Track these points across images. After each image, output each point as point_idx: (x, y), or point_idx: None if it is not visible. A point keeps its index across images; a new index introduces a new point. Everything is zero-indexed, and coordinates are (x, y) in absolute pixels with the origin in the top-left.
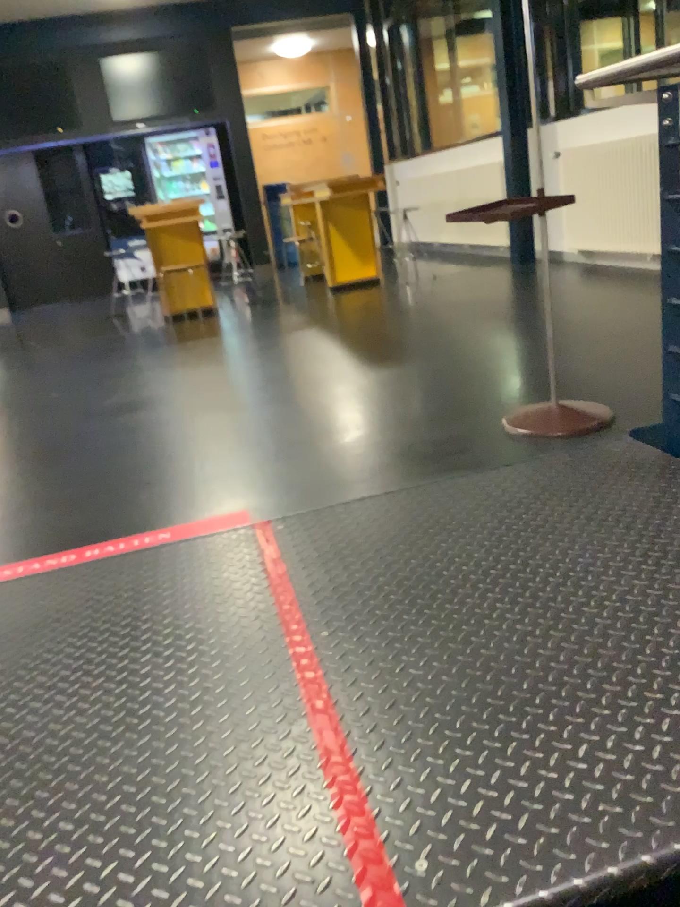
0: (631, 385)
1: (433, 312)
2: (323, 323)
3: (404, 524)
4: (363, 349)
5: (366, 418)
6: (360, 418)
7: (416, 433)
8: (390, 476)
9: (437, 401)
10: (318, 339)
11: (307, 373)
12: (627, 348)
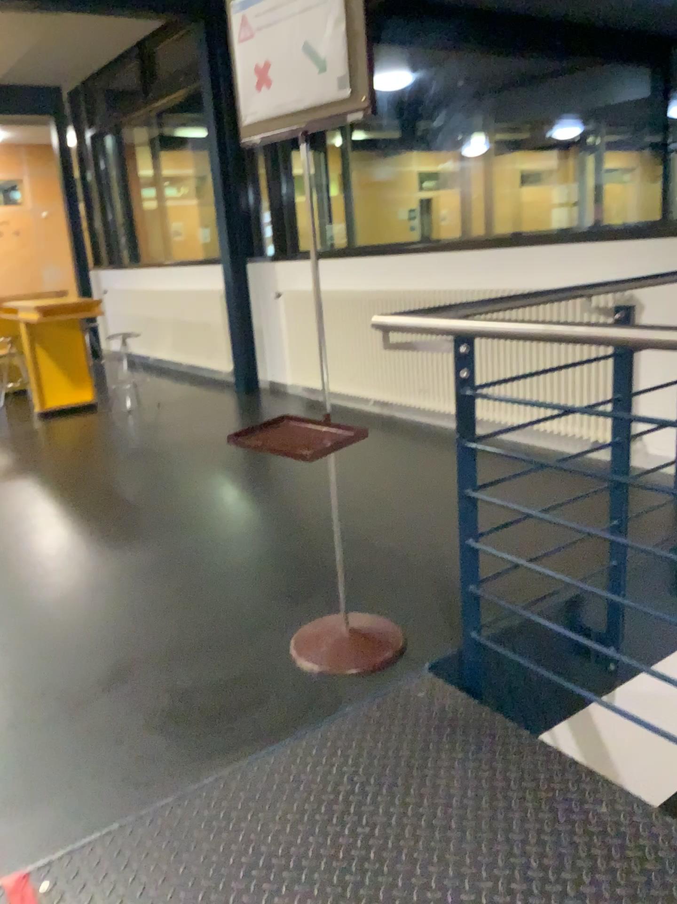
0: (404, 584)
1: (168, 461)
2: (40, 473)
3: (214, 858)
4: (97, 519)
5: (123, 646)
6: (115, 643)
7: (191, 672)
8: (176, 758)
9: (204, 613)
10: (38, 500)
11: (33, 561)
12: (386, 528)
